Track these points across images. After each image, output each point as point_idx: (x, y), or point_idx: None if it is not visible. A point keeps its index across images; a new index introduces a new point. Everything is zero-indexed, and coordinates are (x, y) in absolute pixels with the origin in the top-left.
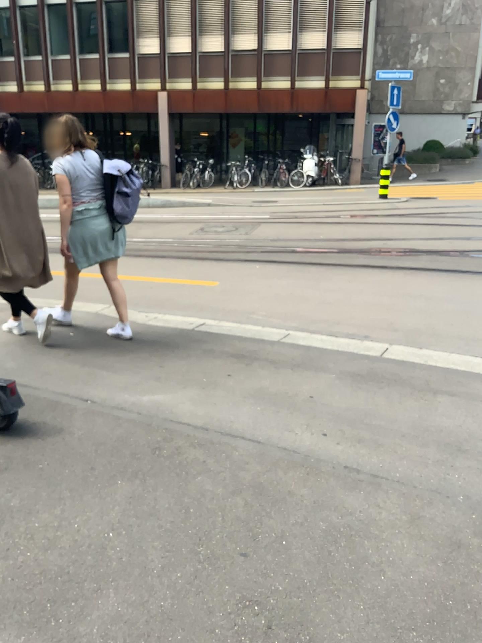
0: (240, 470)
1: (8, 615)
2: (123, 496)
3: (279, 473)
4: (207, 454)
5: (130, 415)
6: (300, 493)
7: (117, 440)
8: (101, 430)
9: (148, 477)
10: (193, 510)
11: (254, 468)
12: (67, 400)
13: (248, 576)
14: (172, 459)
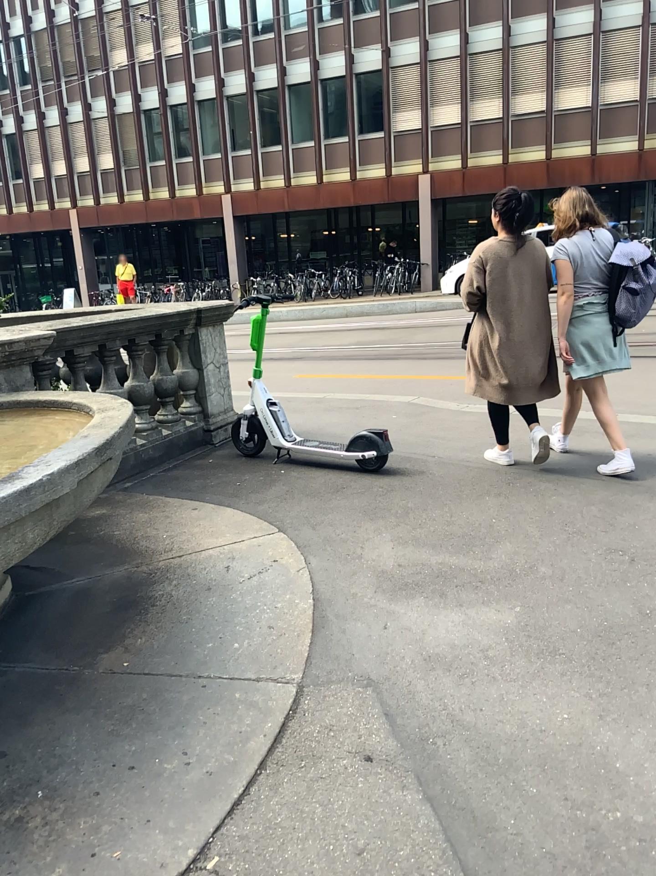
0: (592, 496)
1: (438, 554)
2: (496, 507)
3: (628, 498)
4: (559, 488)
5: (479, 466)
6: (651, 508)
7: (474, 480)
8: (457, 474)
9: (511, 498)
10: (557, 514)
11: (605, 495)
12: (417, 457)
13: (614, 544)
14: (529, 489)
